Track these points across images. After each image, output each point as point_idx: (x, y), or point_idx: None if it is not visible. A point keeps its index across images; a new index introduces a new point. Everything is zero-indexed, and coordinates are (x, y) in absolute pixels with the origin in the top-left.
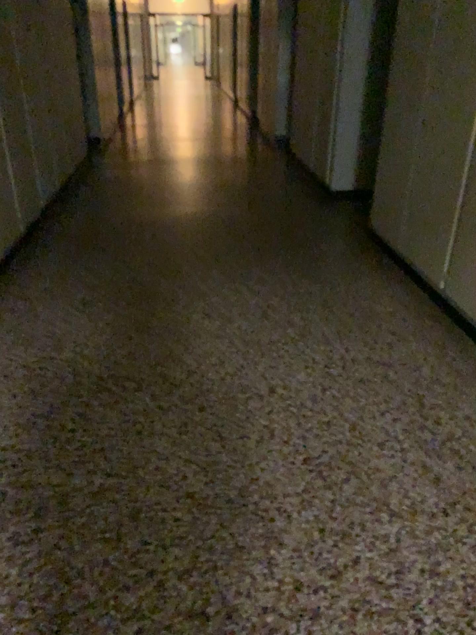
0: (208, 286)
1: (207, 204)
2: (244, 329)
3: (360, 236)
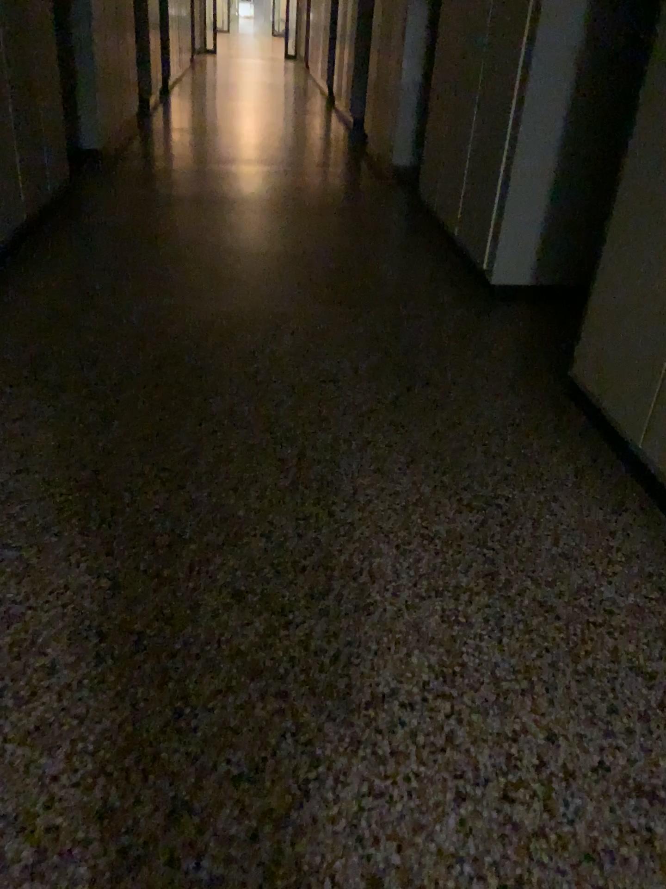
0: (248, 507)
1: (266, 296)
2: (315, 652)
3: (550, 388)
